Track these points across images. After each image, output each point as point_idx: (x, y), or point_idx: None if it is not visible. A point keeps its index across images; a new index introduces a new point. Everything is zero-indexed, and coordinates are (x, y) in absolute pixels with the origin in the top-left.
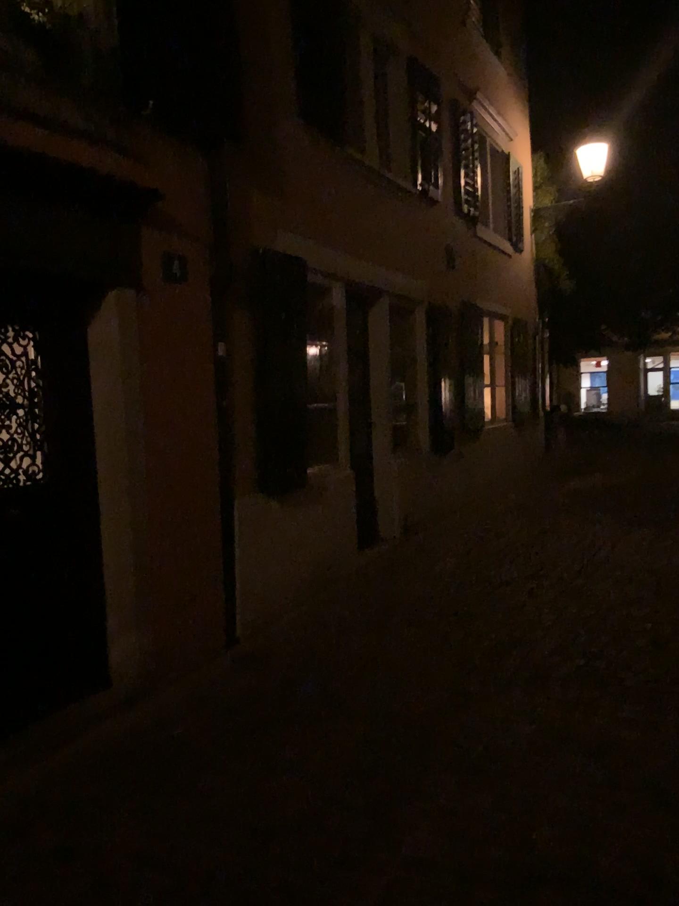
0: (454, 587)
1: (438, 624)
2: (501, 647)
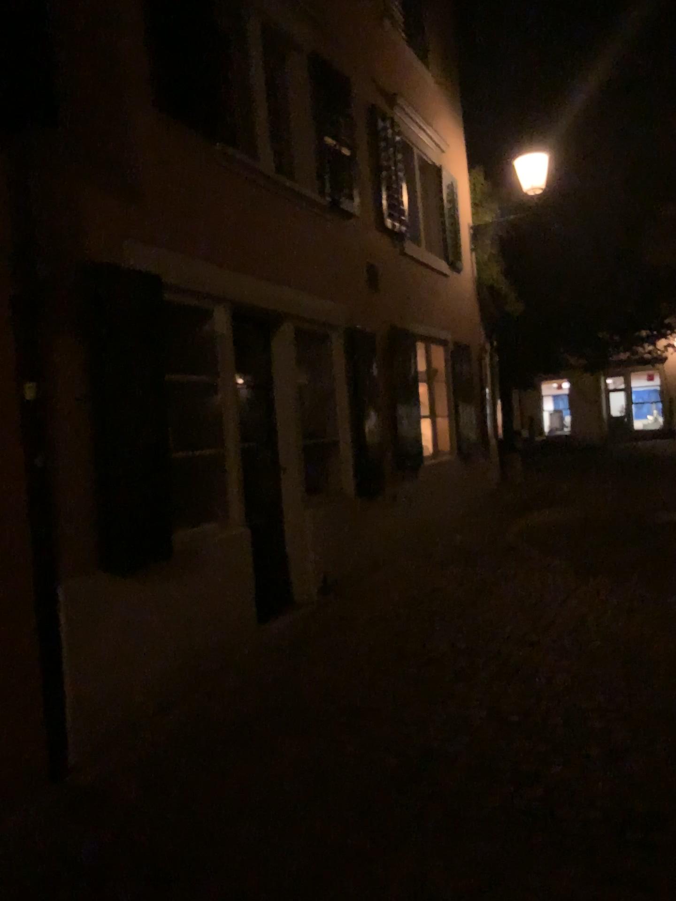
0: (372, 673)
1: (339, 735)
2: (415, 771)
